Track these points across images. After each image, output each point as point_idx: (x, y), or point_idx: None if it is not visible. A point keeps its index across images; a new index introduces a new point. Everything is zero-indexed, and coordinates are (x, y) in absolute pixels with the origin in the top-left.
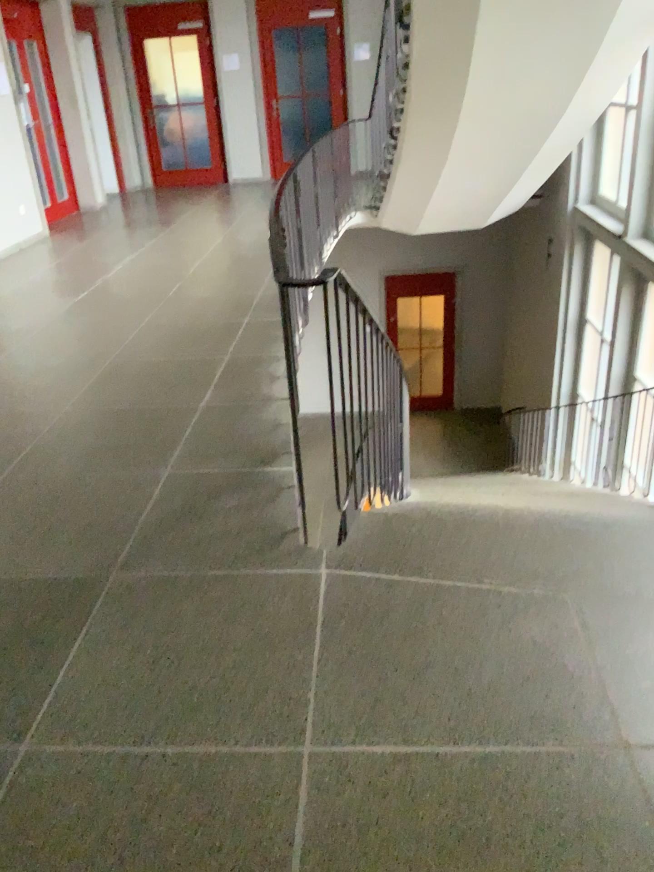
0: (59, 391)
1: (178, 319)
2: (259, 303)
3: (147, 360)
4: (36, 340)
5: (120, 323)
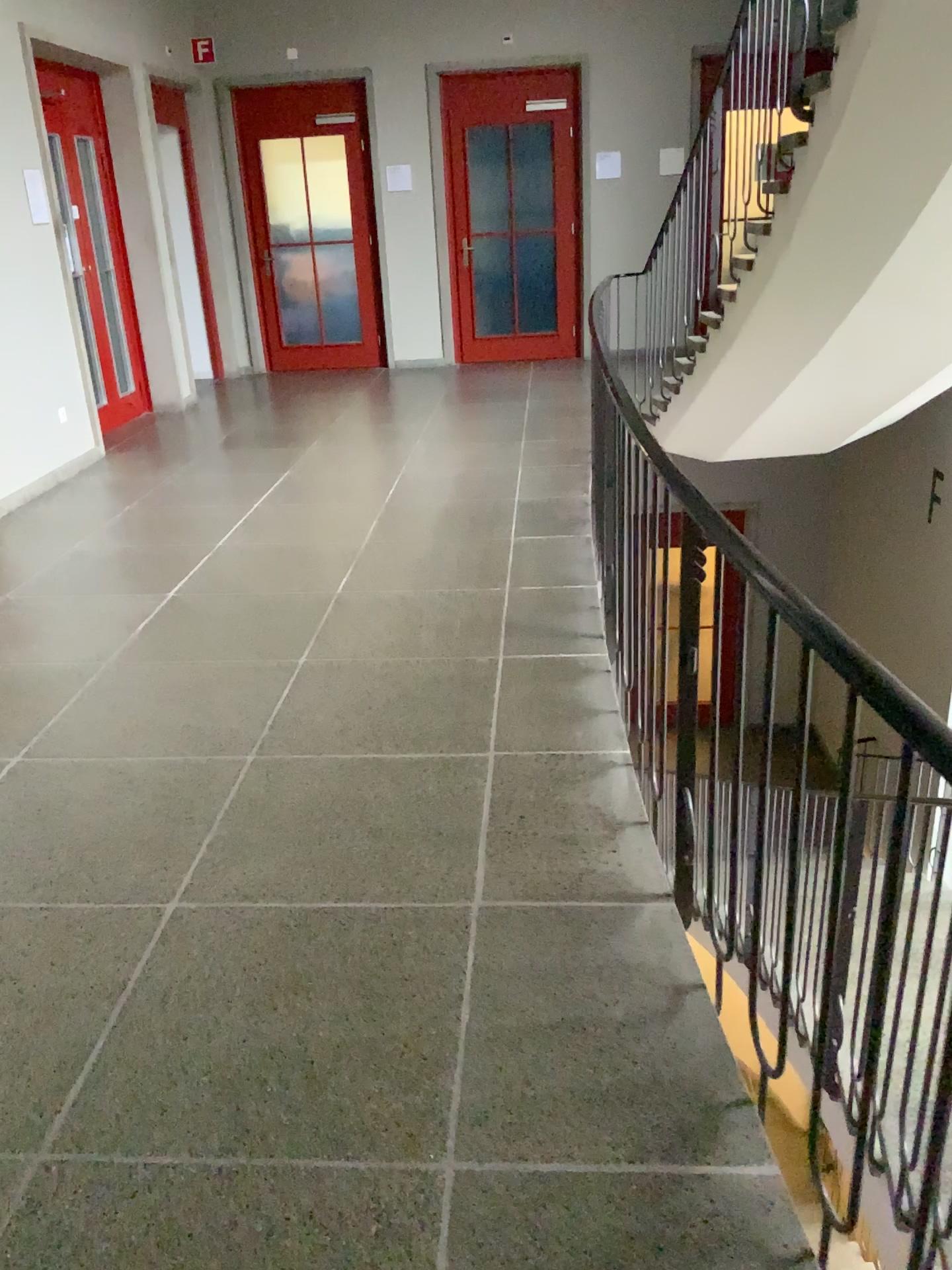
0: (155, 849)
1: (370, 653)
2: (517, 618)
3: (328, 761)
4: (97, 697)
5: (259, 661)
